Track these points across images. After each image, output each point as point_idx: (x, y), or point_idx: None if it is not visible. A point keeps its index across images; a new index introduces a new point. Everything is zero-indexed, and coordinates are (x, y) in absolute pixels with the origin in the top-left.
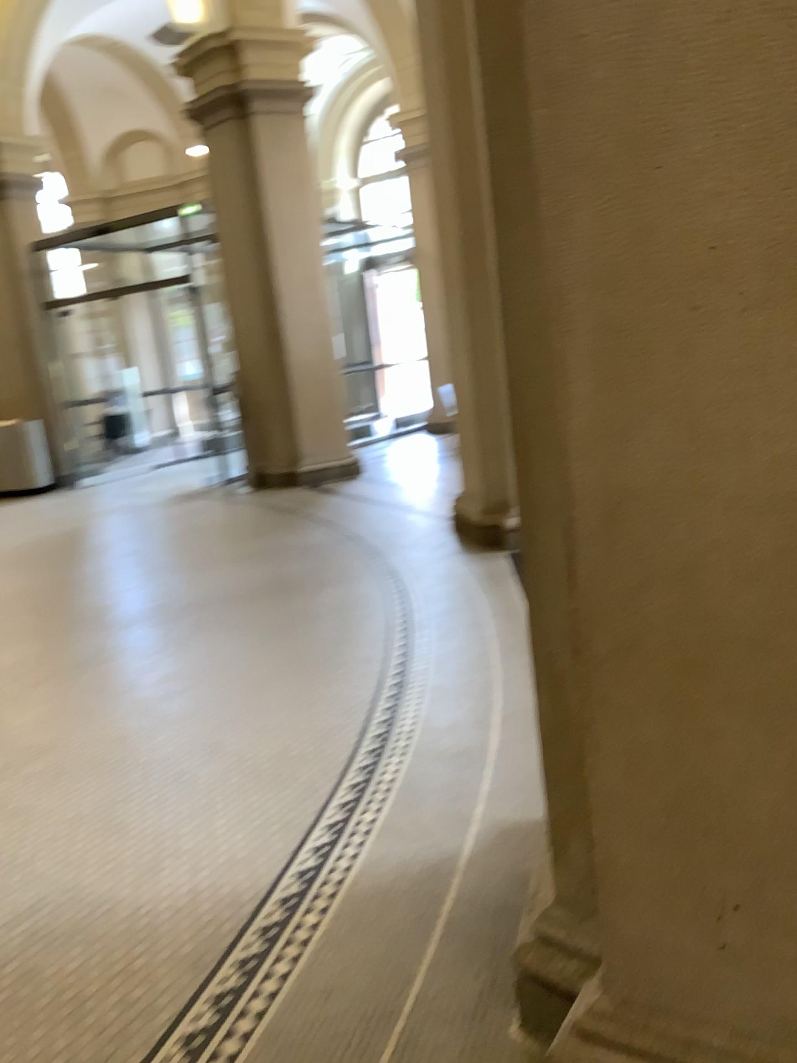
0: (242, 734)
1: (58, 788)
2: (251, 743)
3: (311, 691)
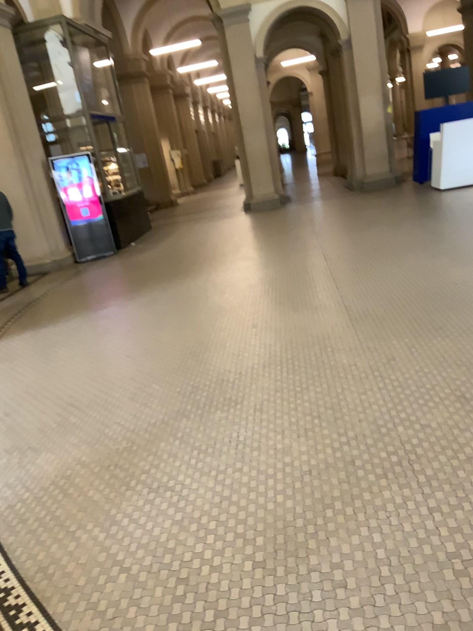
0: (37, 360)
1: (99, 330)
2: (28, 357)
3: (12, 382)
